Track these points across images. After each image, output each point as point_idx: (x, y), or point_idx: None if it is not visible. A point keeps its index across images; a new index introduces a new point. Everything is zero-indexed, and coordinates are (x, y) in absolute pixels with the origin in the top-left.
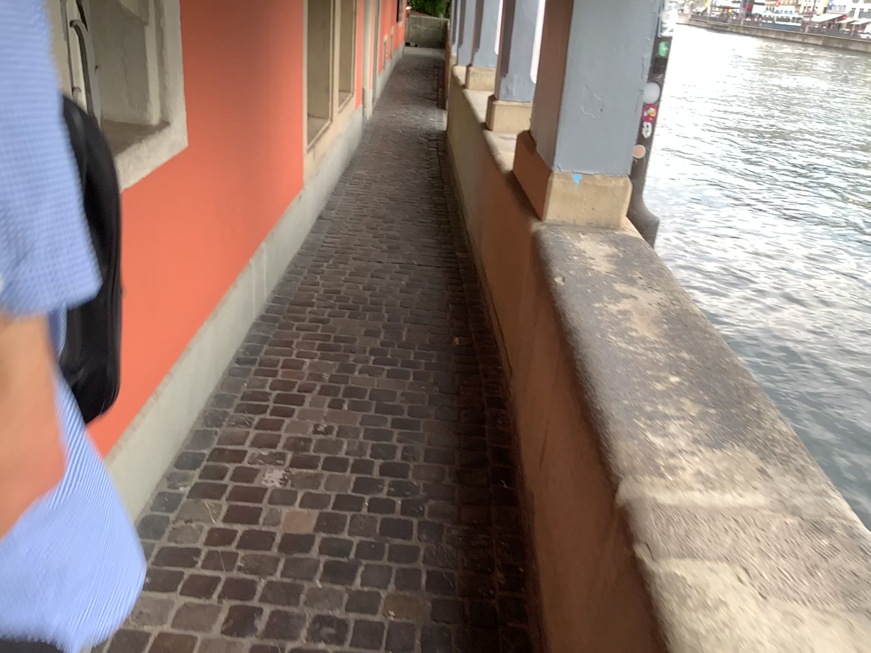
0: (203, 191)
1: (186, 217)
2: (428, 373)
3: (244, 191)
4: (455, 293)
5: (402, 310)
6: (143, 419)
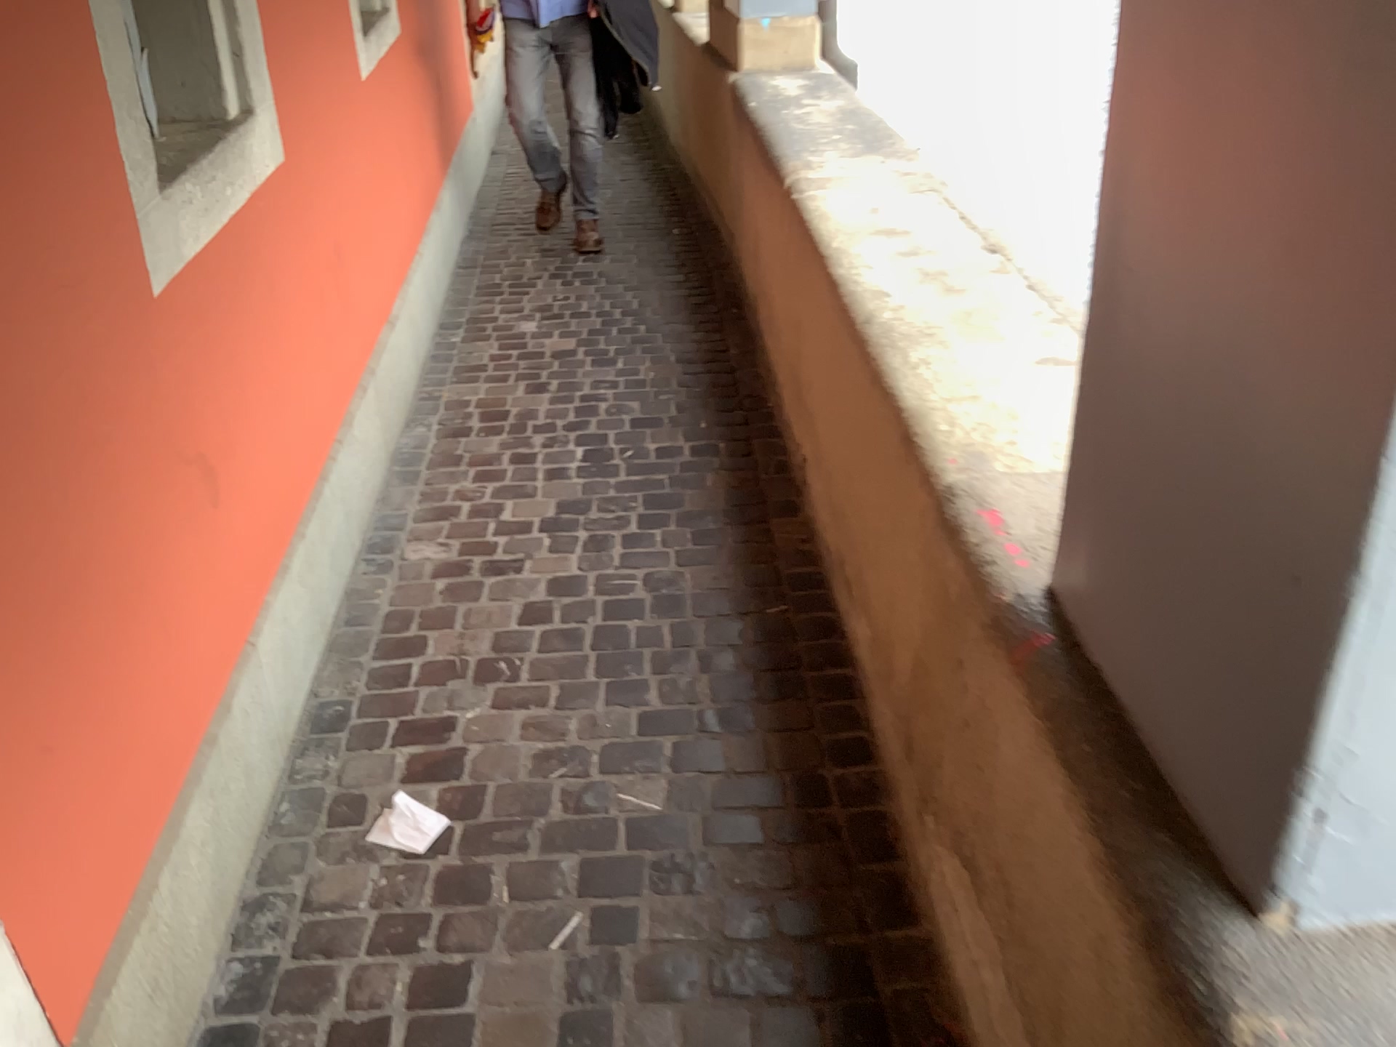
0: (414, 83)
1: (409, 103)
2: (651, 255)
3: (436, 96)
4: (667, 197)
5: (613, 216)
6: (414, 275)
